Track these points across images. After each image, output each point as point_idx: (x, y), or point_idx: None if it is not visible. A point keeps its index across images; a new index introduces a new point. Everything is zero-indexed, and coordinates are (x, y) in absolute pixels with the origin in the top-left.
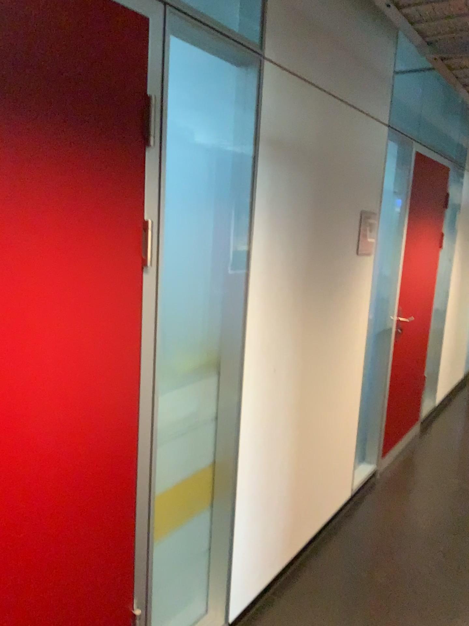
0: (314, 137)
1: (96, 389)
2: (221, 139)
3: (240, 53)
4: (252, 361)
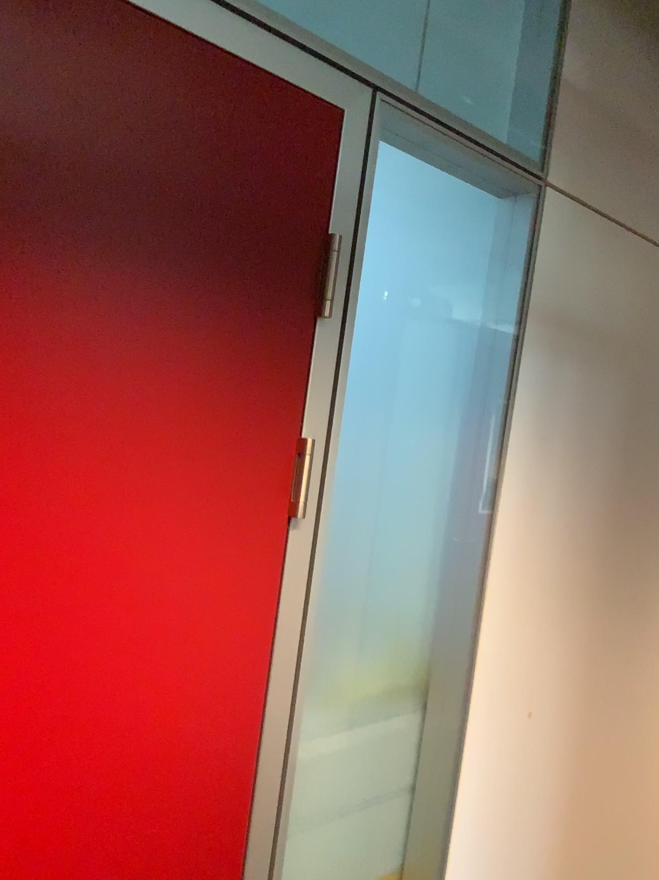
0: (628, 314)
1: (180, 734)
2: (463, 309)
3: (504, 173)
4: (487, 691)
